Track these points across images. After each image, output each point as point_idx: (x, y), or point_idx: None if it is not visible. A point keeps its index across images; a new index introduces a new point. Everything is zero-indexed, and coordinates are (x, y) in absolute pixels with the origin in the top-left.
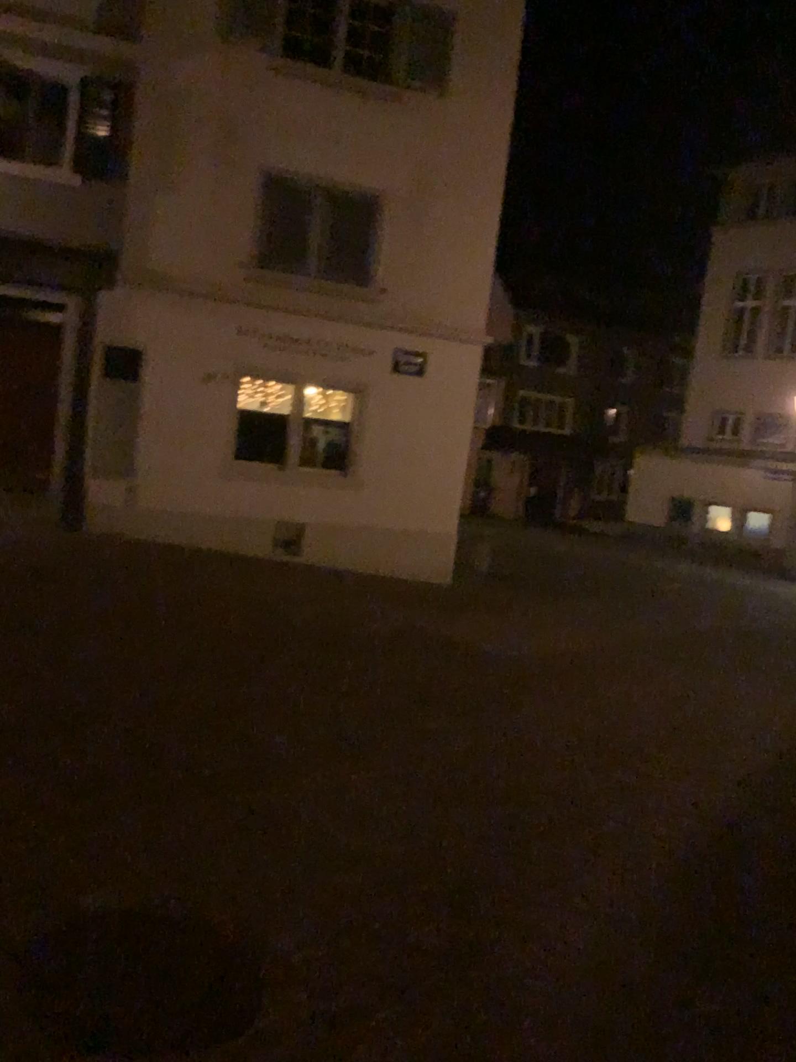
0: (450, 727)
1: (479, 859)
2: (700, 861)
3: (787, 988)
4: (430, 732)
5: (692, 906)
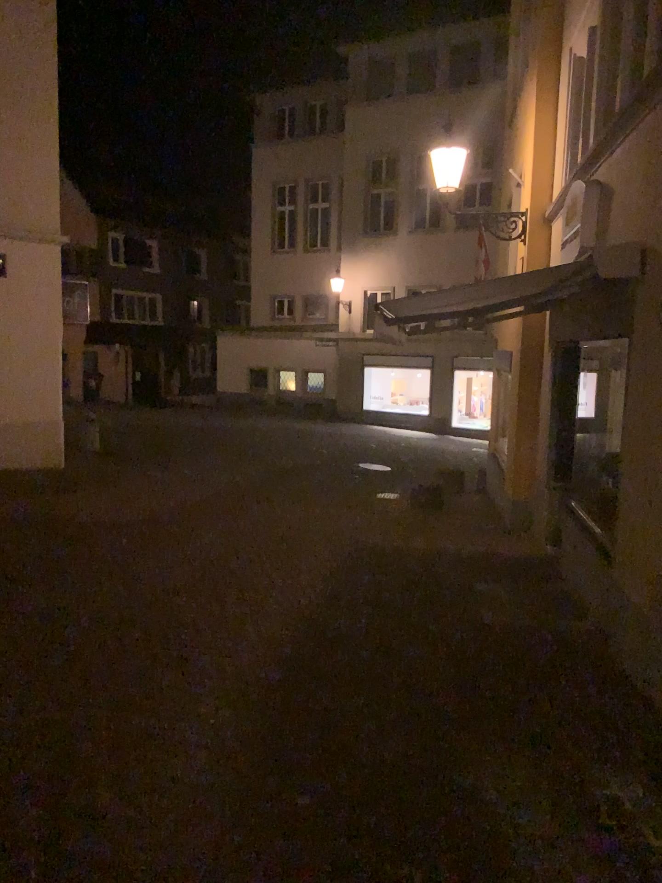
0: (52, 604)
1: (79, 730)
2: (284, 672)
3: (357, 767)
4: (31, 614)
5: (279, 714)
